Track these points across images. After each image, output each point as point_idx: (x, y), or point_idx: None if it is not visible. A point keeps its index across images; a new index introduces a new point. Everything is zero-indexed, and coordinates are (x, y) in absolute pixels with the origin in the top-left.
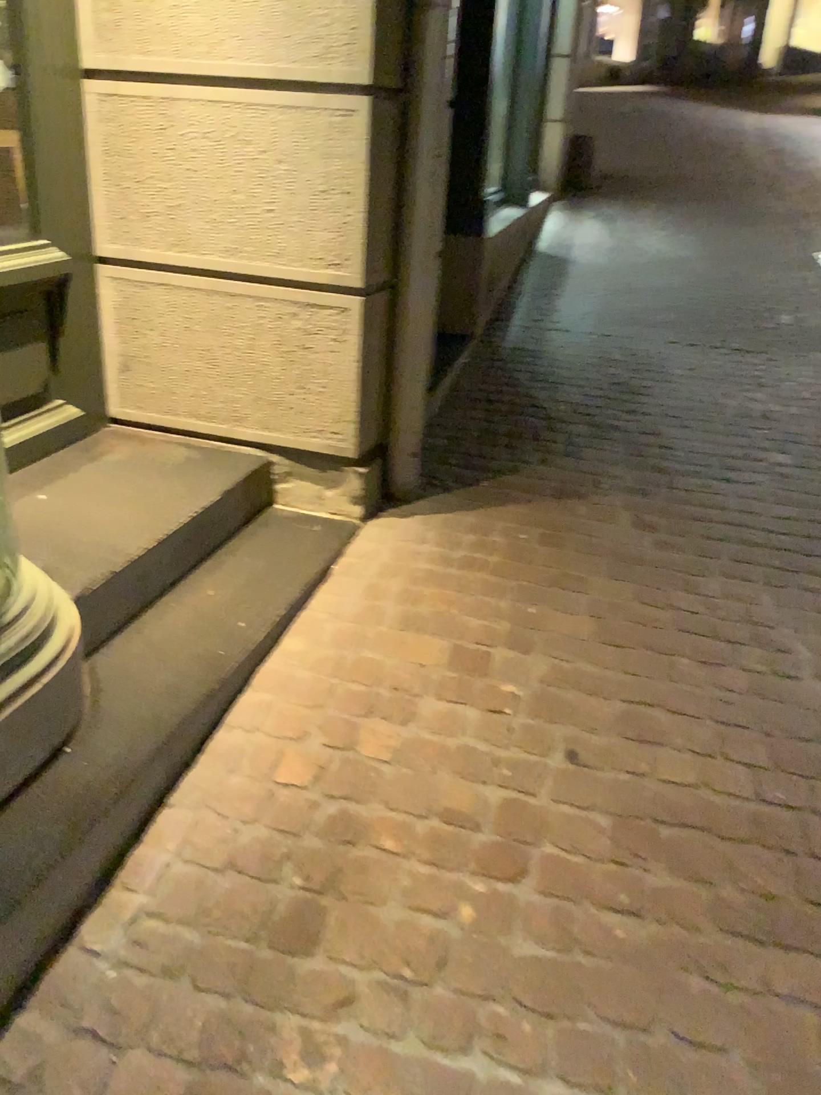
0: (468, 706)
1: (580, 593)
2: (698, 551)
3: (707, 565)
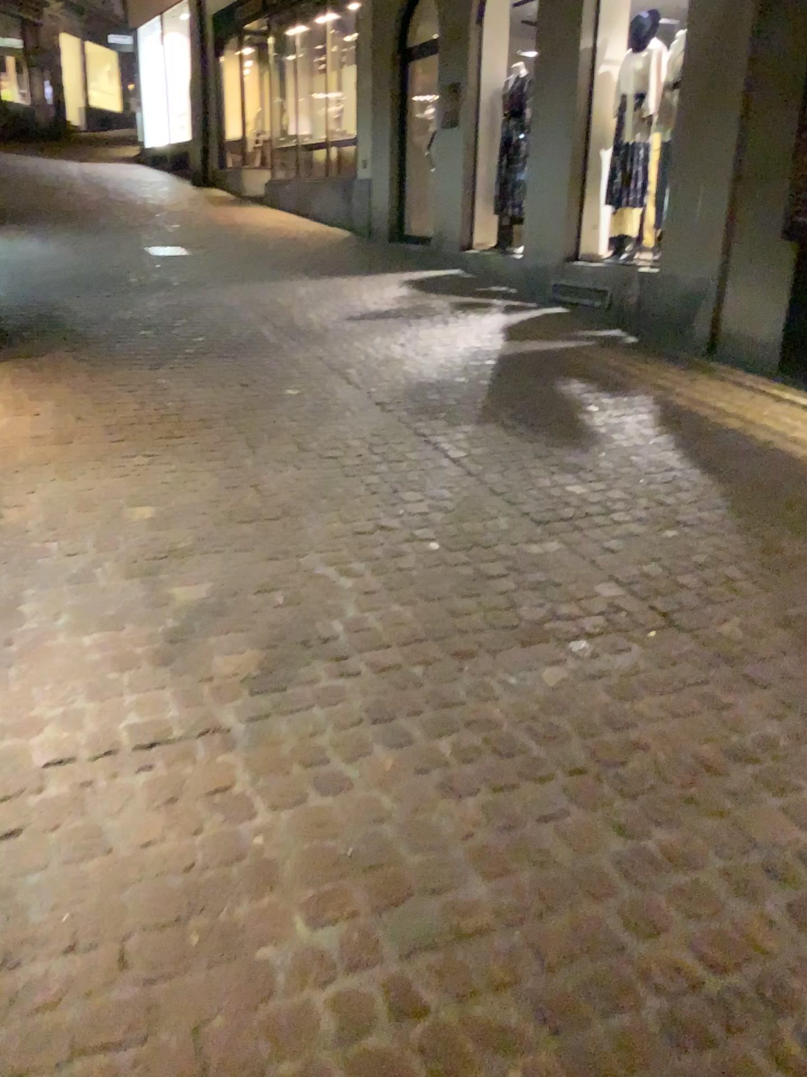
0: (25, 416)
1: (61, 384)
2: (115, 364)
3: (121, 367)
